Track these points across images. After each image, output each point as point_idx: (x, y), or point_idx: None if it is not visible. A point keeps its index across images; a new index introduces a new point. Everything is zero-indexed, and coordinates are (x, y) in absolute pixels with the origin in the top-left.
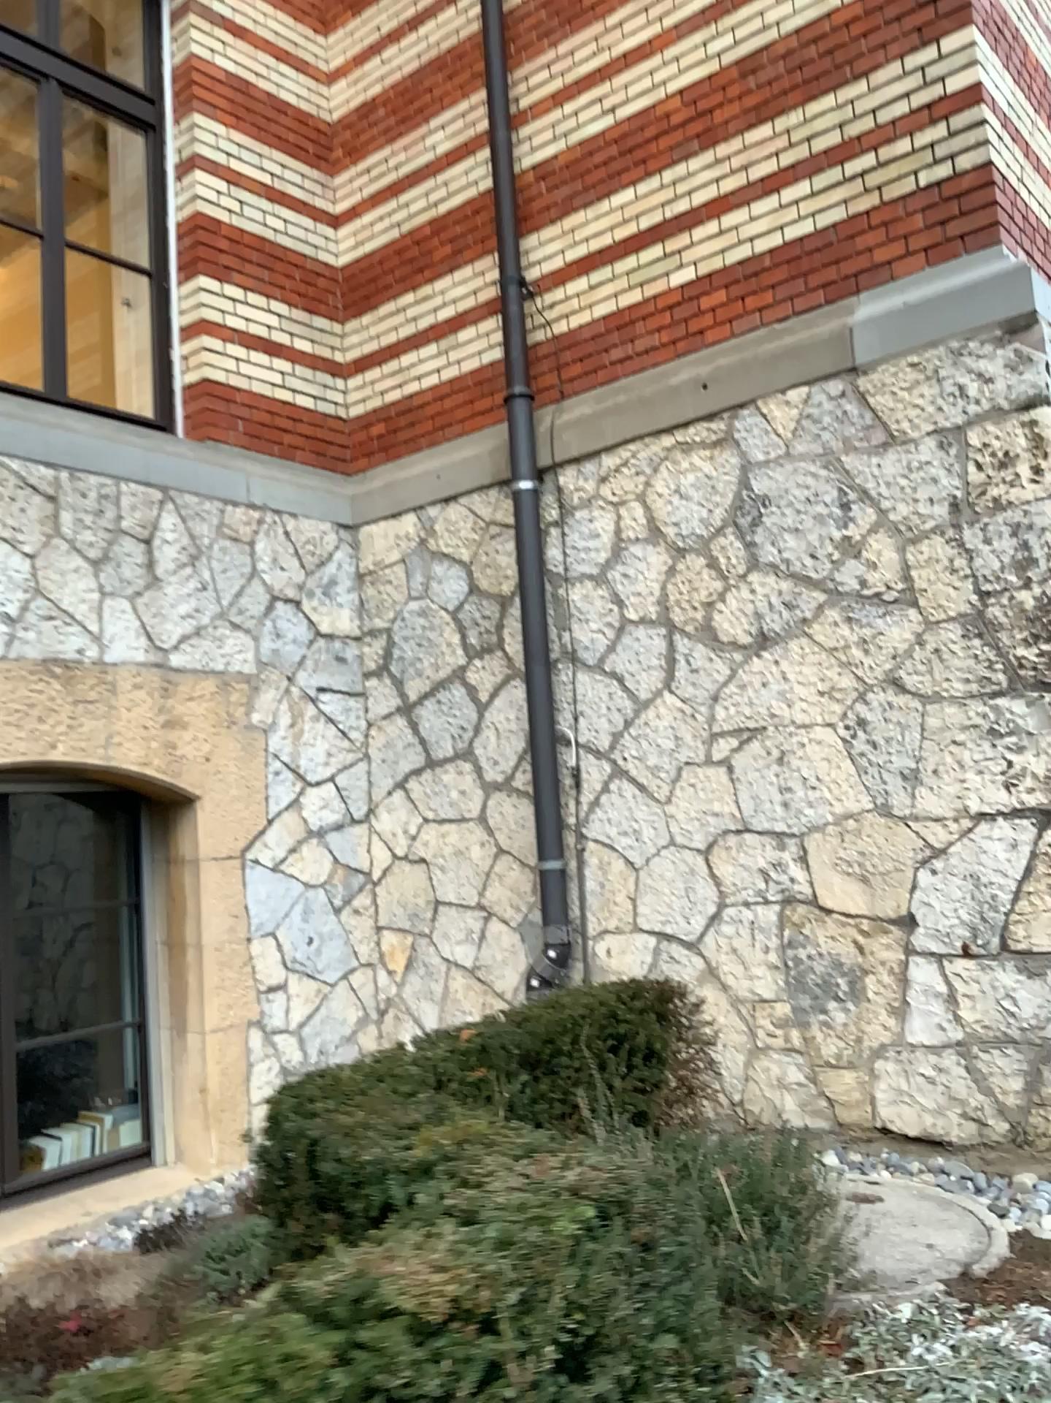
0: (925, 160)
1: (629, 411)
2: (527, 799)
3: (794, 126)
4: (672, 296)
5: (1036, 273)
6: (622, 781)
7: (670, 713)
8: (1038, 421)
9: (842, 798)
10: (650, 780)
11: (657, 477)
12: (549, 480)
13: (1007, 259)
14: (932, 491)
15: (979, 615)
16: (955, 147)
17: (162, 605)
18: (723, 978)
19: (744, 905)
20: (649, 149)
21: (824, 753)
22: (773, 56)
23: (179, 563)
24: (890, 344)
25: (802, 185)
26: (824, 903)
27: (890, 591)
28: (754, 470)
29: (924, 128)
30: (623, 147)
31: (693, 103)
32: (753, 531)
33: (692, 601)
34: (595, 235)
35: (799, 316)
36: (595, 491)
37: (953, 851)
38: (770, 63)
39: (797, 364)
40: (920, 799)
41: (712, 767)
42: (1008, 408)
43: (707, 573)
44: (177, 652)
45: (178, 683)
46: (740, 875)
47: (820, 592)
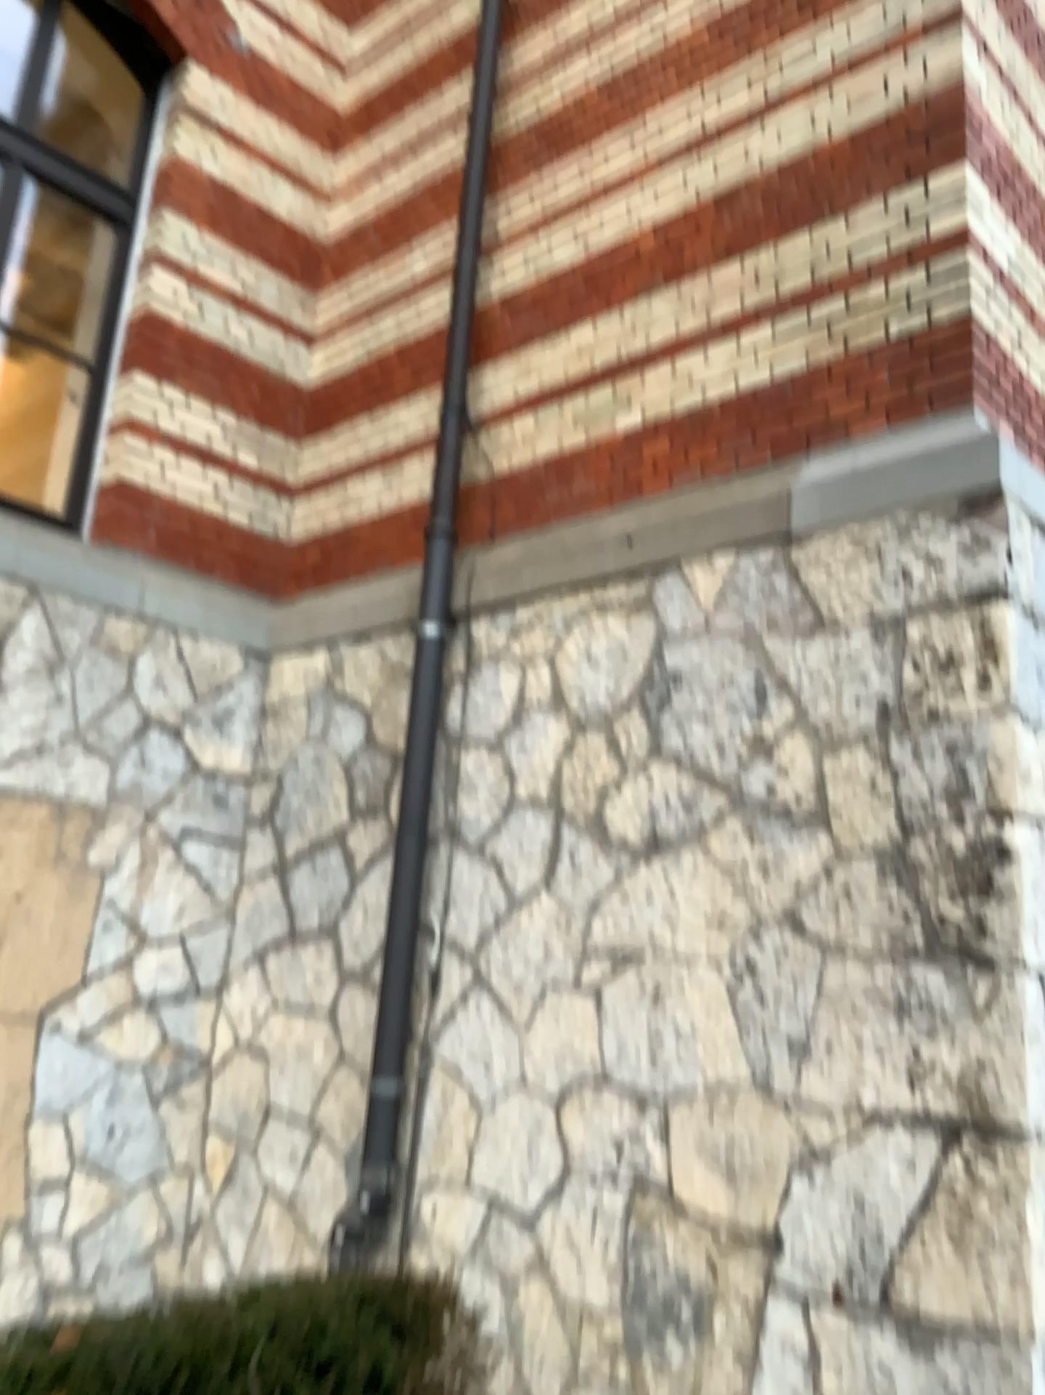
0: (899, 310)
1: (551, 560)
2: (376, 997)
3: (764, 266)
4: (617, 440)
5: (1007, 444)
6: (479, 993)
7: (542, 918)
8: (992, 618)
9: (715, 1061)
10: (509, 997)
11: (567, 638)
12: (459, 628)
13: (975, 424)
14: (860, 688)
15: (901, 852)
16: (933, 297)
17: (1, 711)
18: (548, 1272)
19: (586, 1179)
20: (615, 283)
21: (701, 999)
22: (752, 193)
23: (35, 668)
24: (834, 510)
25: (764, 329)
26: (676, 1197)
27: (800, 806)
28: (668, 641)
29: (902, 276)
30: (591, 280)
31: (666, 238)
32: (659, 713)
33: (584, 787)
34: (550, 370)
35: (744, 472)
36: (503, 645)
37: (838, 1158)
38: (747, 200)
39: (731, 524)
40: (806, 1080)
41: (577, 994)
42: (958, 598)
43: (604, 757)
44: (8, 766)
45: (0, 802)
46: (586, 1139)
47: (722, 796)
